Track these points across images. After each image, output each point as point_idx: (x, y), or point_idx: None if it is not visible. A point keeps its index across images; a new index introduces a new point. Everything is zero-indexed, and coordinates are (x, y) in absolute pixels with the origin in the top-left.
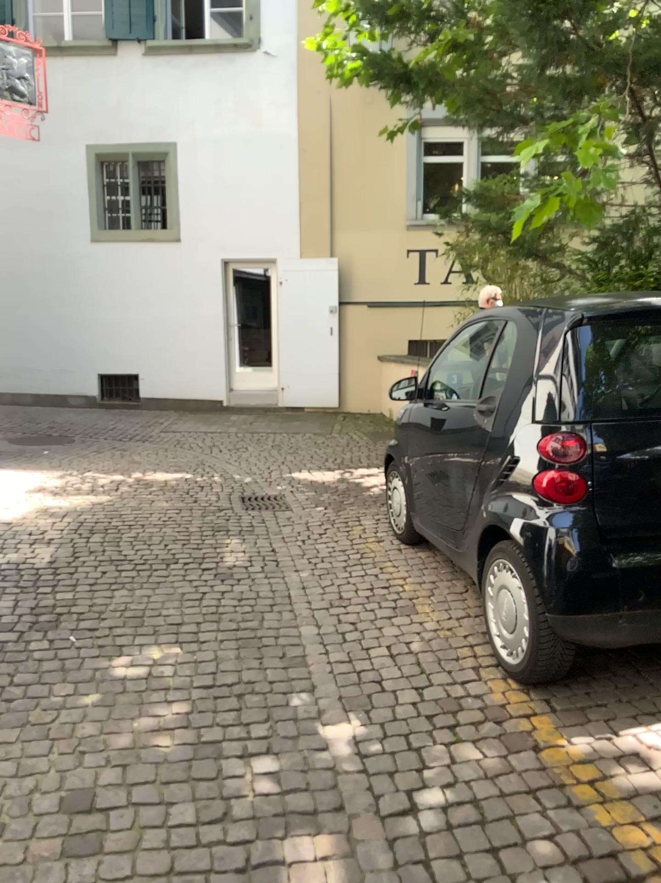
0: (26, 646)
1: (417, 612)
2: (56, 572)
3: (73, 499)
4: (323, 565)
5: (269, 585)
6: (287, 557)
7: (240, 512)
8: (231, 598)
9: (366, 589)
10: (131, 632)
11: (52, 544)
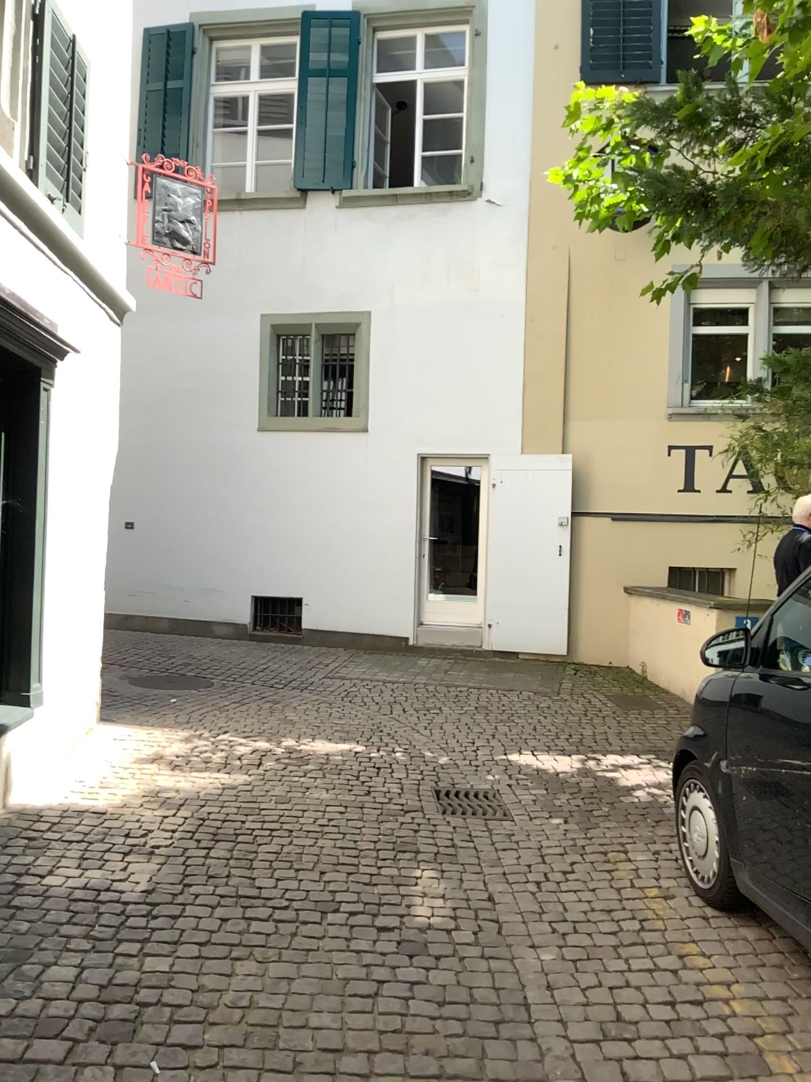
0: (71, 1080)
1: (770, 1071)
2: (149, 917)
3: (196, 780)
4: (579, 941)
5: (490, 975)
6: (517, 917)
7: (438, 821)
8: (427, 999)
9: (663, 1002)
10: (254, 1065)
11: (152, 859)
